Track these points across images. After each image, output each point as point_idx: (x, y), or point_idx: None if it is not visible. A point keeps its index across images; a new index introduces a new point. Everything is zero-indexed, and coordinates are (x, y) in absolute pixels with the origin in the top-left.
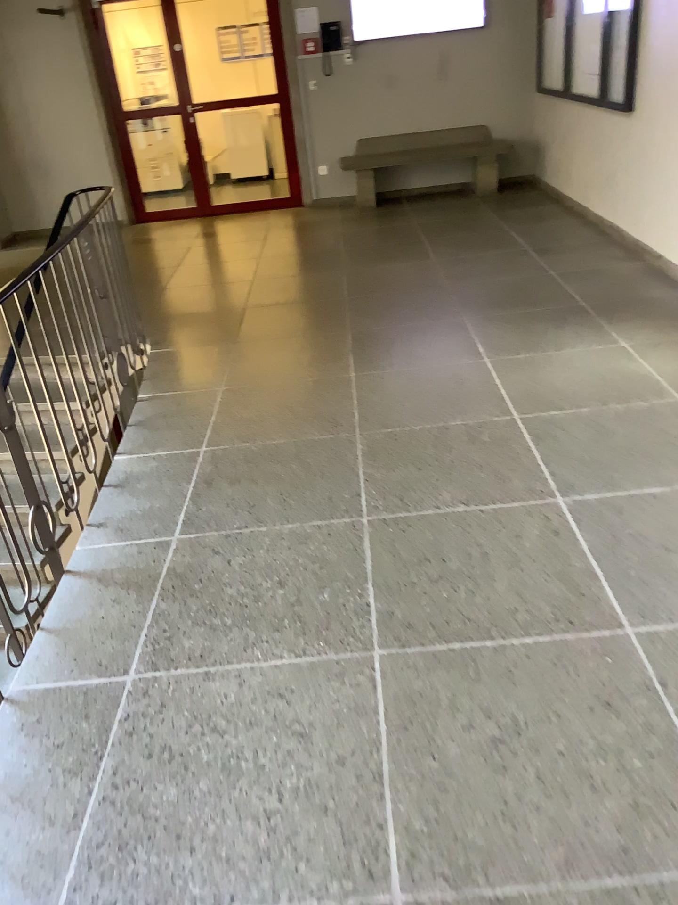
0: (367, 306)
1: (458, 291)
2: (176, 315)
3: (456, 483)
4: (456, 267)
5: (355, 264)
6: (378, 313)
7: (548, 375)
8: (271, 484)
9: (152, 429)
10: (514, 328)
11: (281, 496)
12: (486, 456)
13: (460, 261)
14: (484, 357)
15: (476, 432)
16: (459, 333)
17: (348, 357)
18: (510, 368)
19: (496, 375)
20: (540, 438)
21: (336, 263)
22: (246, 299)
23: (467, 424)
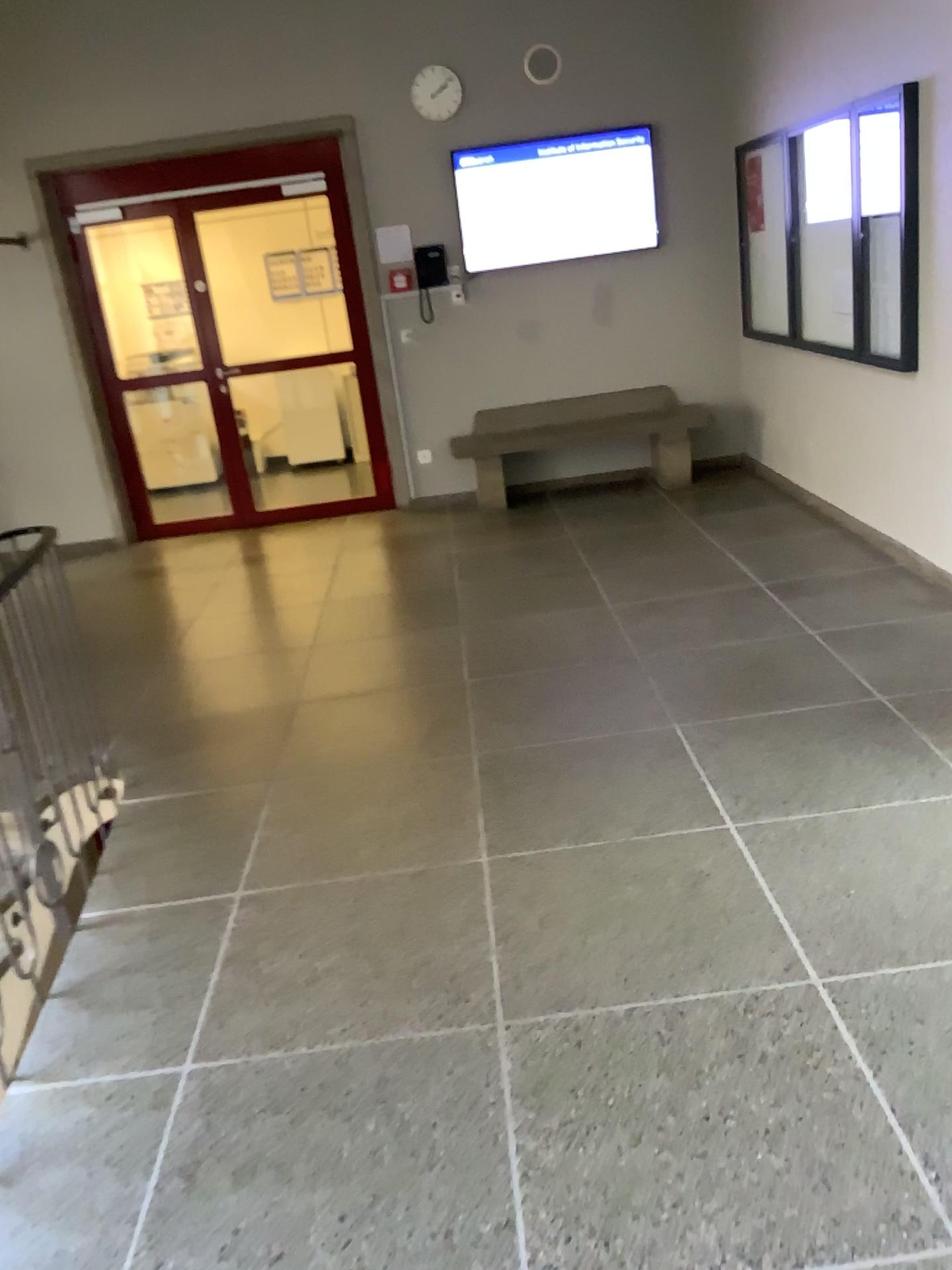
0: (502, 703)
1: (656, 670)
2: (176, 723)
3: (719, 1189)
4: (646, 621)
5: (479, 614)
6: (523, 717)
7: (853, 870)
8: (320, 1186)
9: (95, 1008)
10: (767, 750)
11: (340, 1224)
12: (773, 1103)
13: (651, 607)
14: (725, 822)
15: (739, 1027)
16: (670, 765)
17: (474, 820)
18: (778, 850)
19: (754, 869)
20: (878, 1049)
21: (448, 613)
22: (298, 688)
23: (717, 1003)
